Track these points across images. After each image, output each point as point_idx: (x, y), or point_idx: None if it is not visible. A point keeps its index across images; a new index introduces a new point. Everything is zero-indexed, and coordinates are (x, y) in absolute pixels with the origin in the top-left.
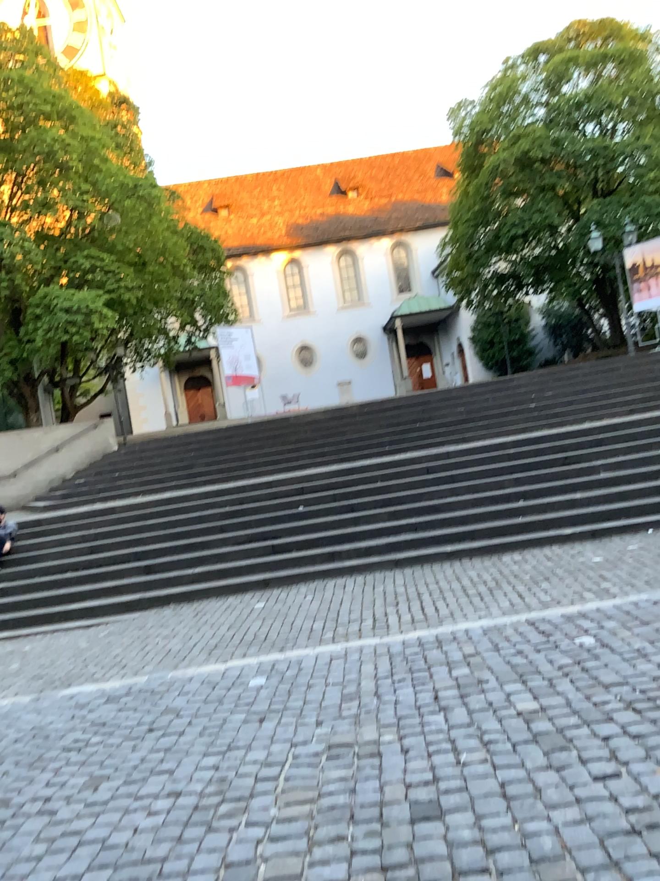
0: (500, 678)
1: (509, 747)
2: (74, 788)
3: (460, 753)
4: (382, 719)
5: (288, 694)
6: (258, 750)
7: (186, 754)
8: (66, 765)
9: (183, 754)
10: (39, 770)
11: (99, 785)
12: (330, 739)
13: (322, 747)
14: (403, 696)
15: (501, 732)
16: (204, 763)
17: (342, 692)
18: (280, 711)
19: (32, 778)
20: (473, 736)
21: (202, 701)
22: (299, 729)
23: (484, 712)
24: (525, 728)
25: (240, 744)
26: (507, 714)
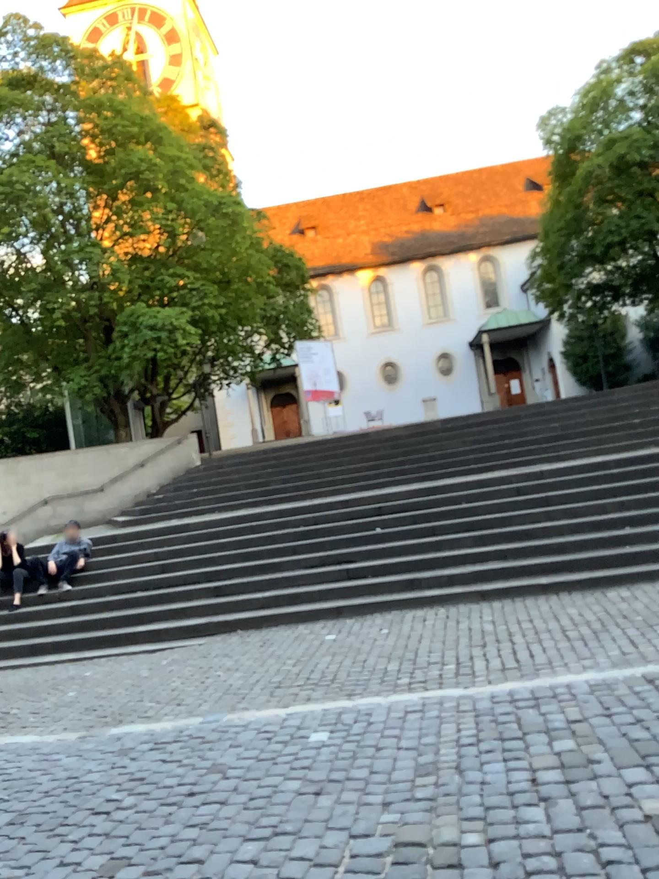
0: (617, 760)
1: (639, 876)
2: (86, 875)
3: (569, 877)
4: (464, 808)
5: (352, 760)
6: (308, 842)
7: (222, 837)
8: (86, 838)
9: (219, 836)
10: (57, 841)
11: (115, 874)
12: (398, 833)
13: (386, 845)
14: (492, 776)
15: (625, 848)
16: (241, 853)
17: (417, 763)
18: (340, 783)
19: (45, 854)
20: (587, 852)
21: (253, 760)
22: (361, 813)
23: (598, 811)
24: (658, 846)
25: (287, 830)
26: (631, 818)
